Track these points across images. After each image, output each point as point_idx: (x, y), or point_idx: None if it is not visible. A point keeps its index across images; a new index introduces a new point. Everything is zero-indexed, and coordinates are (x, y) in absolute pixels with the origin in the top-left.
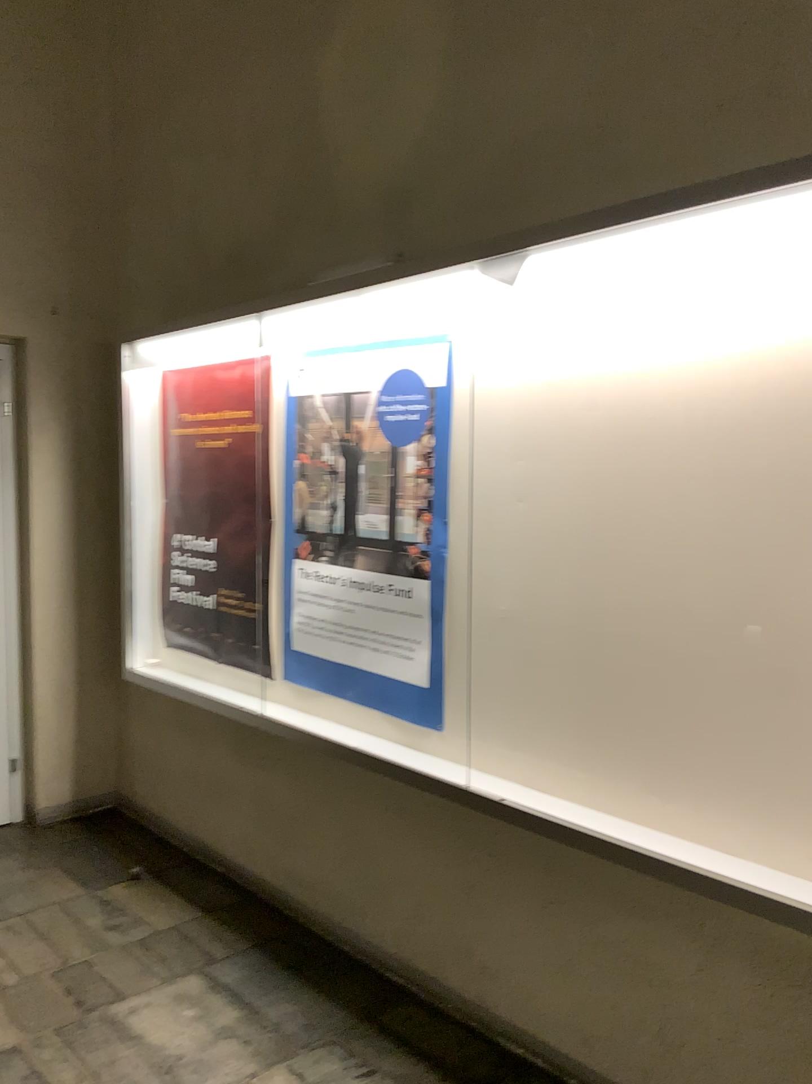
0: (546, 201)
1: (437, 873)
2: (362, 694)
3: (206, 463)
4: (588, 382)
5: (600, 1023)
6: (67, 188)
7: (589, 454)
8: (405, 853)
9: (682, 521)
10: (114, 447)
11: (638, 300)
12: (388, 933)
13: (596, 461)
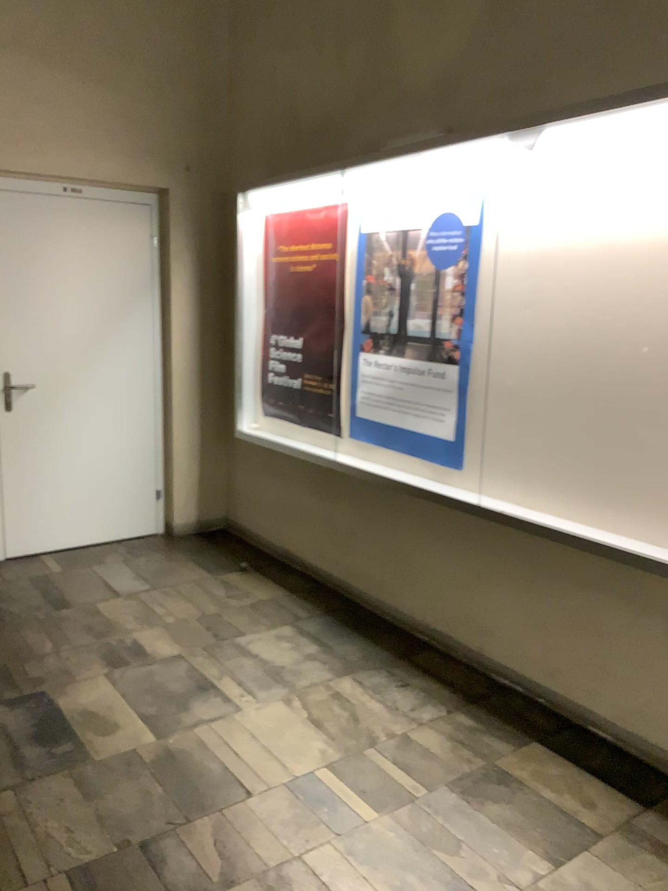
0: (559, 90)
1: (455, 569)
2: (407, 448)
3: (296, 284)
4: (581, 225)
5: (563, 663)
6: (195, 76)
7: (579, 277)
8: (433, 556)
9: (642, 324)
10: (226, 273)
11: (621, 165)
12: (419, 611)
13: (584, 281)
